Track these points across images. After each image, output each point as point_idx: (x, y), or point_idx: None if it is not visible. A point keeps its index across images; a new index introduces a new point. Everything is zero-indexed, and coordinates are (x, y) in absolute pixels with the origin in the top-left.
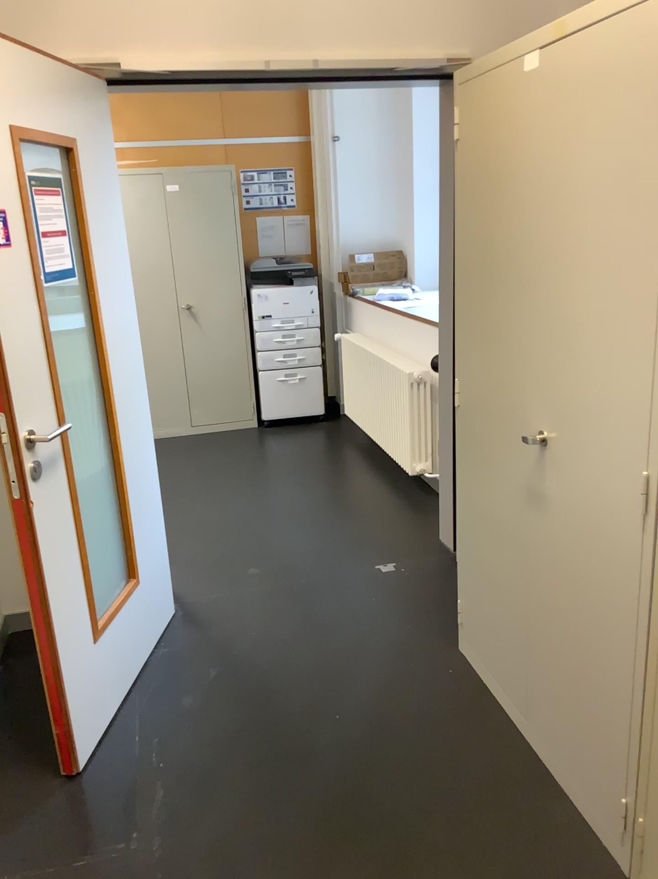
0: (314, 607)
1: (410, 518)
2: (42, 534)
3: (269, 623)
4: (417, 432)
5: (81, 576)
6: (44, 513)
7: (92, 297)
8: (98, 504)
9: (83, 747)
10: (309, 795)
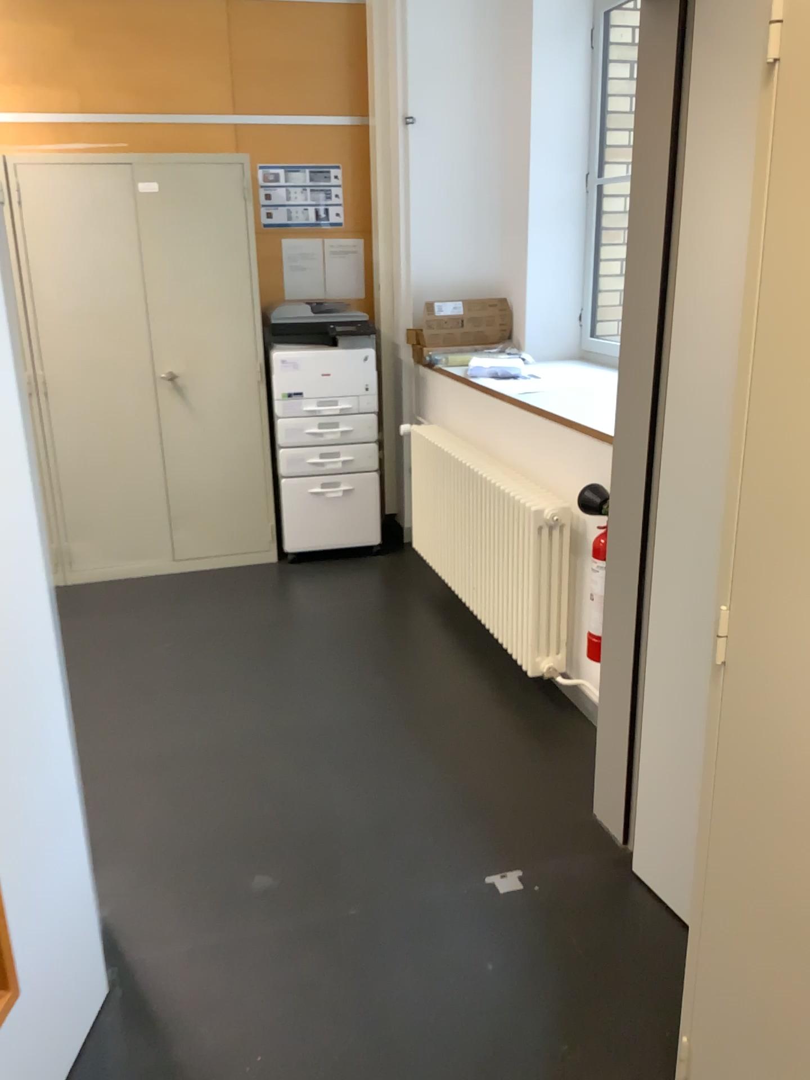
0: (373, 983)
1: (531, 756)
2: None
3: (287, 1030)
4: (544, 609)
5: None
6: None
7: None
8: None
9: None
10: None
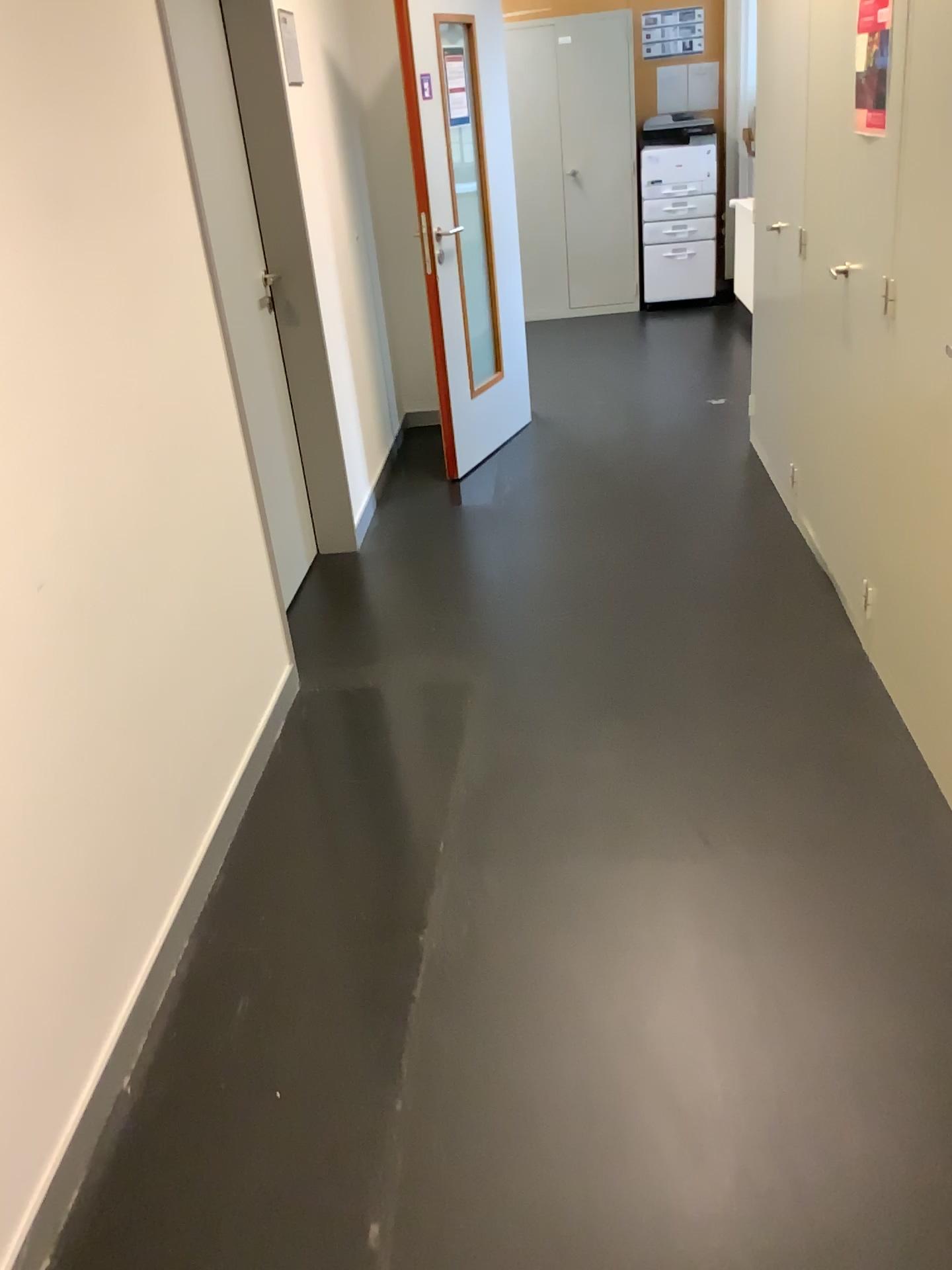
0: (645, 418)
1: None
2: (442, 300)
3: (605, 424)
4: None
5: (465, 338)
6: (444, 285)
7: (479, 139)
8: (478, 298)
9: (462, 460)
10: (605, 487)
